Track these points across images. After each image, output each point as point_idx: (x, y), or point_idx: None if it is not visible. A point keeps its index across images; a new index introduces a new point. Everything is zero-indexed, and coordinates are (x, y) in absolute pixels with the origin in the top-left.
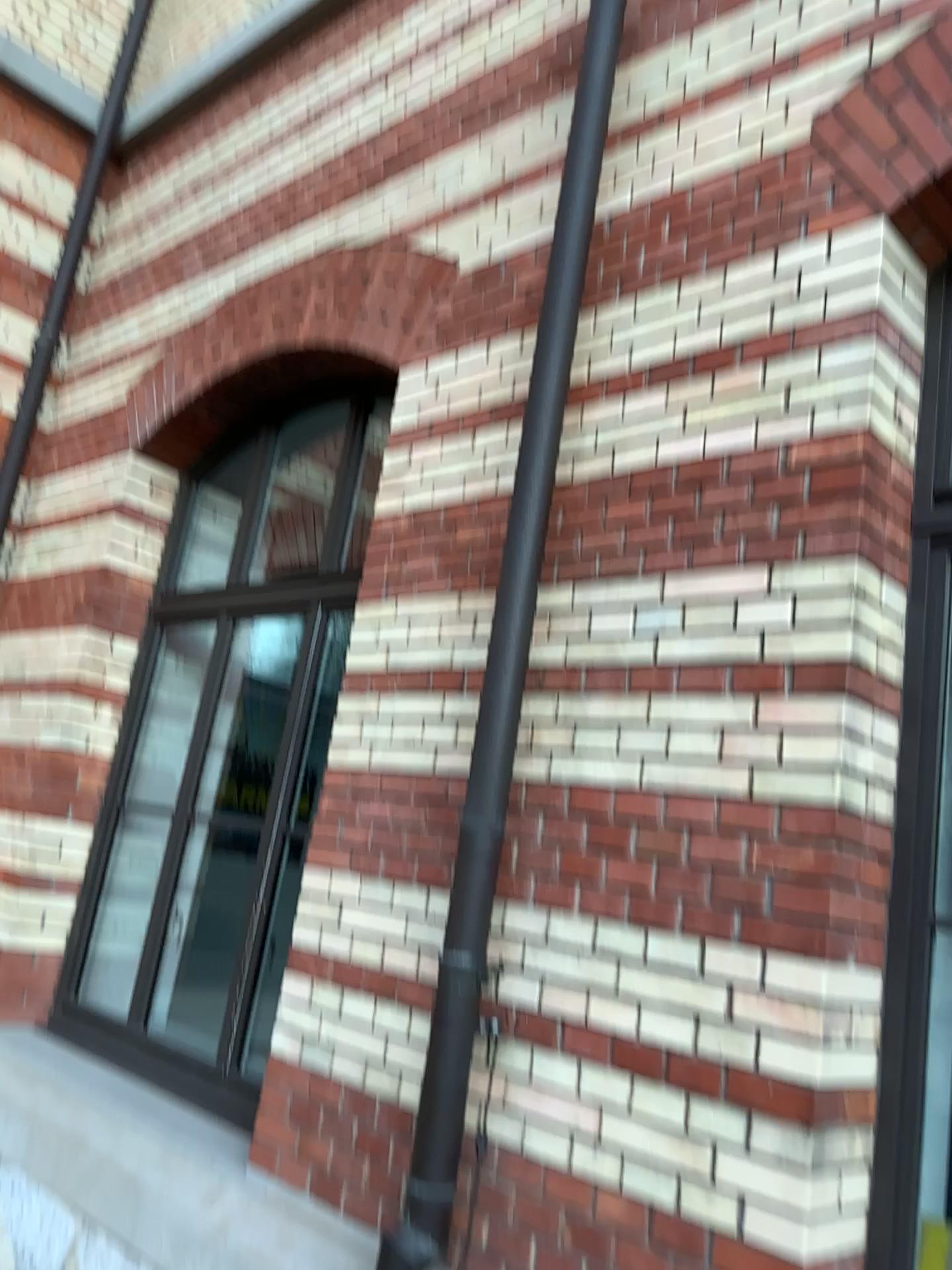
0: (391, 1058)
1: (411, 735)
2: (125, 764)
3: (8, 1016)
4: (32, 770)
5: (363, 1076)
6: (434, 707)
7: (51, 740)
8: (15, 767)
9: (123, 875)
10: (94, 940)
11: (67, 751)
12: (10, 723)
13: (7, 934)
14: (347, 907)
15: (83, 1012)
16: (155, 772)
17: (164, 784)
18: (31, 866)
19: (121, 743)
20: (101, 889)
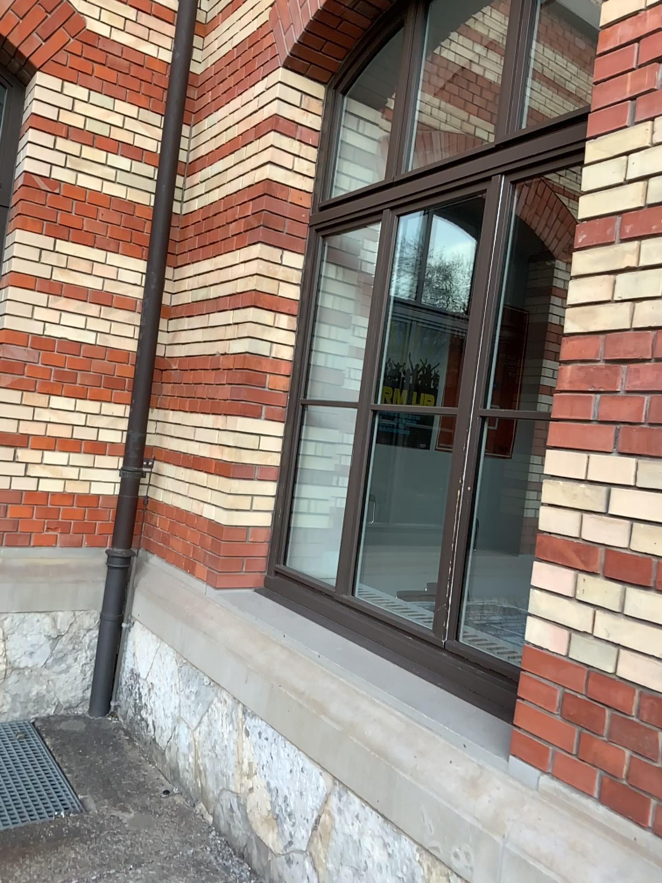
0: None
1: None
2: (303, 363)
3: (231, 579)
4: (224, 373)
5: None
6: None
7: (237, 346)
8: (210, 372)
9: (312, 460)
10: (293, 515)
11: (251, 355)
12: (200, 335)
13: (222, 513)
14: (613, 488)
15: (291, 574)
16: (326, 370)
17: (335, 380)
18: (234, 455)
19: (297, 344)
20: (295, 472)
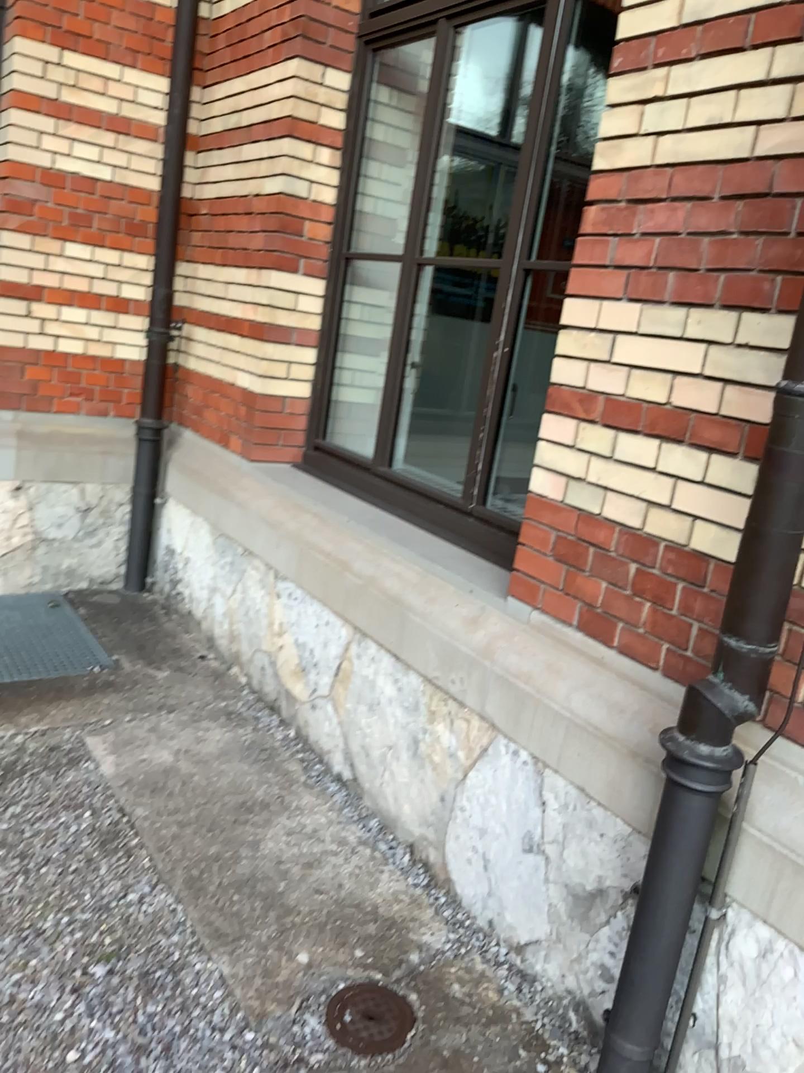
0: (680, 501)
1: (714, 113)
2: (347, 209)
3: (267, 451)
4: (259, 220)
5: (643, 518)
6: (751, 69)
7: (273, 188)
8: (243, 218)
9: (355, 323)
10: (334, 385)
11: (289, 198)
12: (232, 173)
13: (257, 379)
14: (621, 337)
15: (331, 449)
16: (375, 220)
17: (385, 231)
18: (269, 315)
19: (341, 186)
20: (336, 336)
